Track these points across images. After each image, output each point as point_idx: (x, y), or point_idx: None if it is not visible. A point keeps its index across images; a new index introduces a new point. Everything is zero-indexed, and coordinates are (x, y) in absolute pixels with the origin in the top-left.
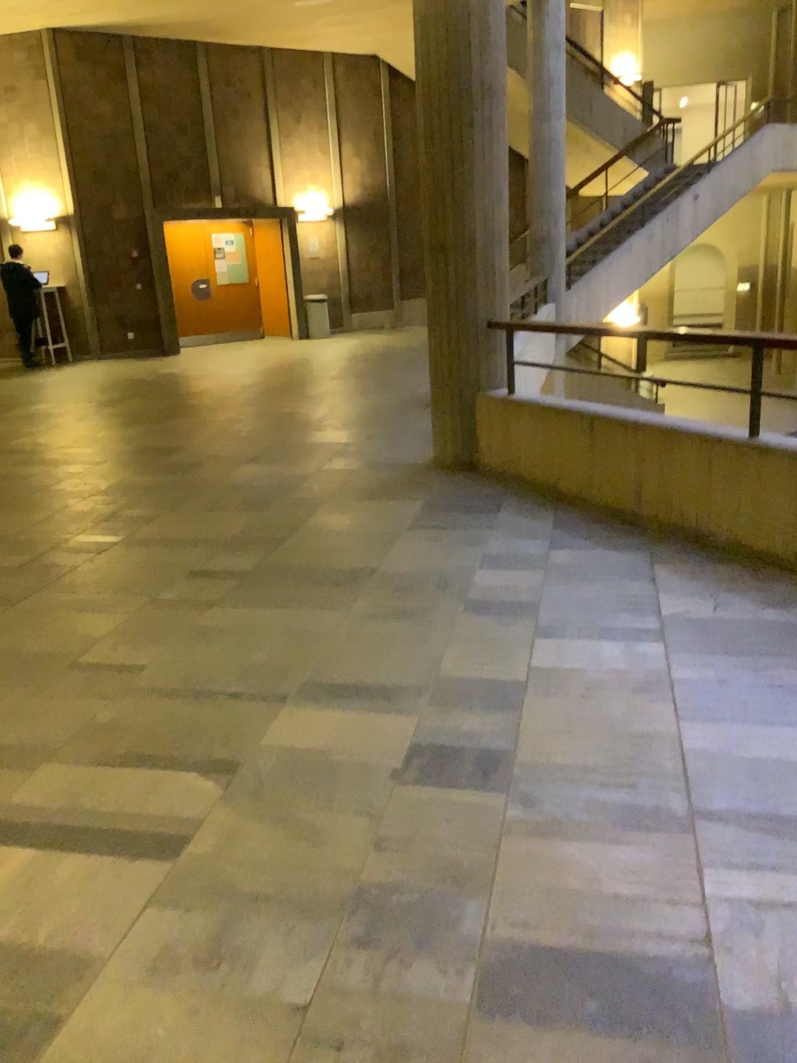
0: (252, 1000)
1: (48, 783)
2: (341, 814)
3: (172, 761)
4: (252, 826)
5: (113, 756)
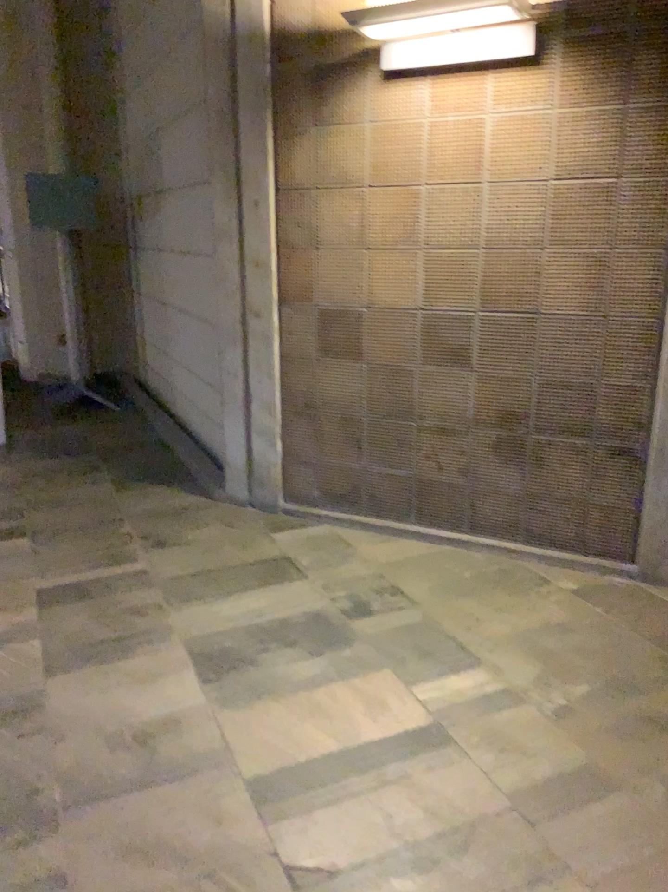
0: (94, 728)
1: (464, 784)
2: (121, 891)
3: (389, 869)
4: (207, 832)
5: (458, 841)
